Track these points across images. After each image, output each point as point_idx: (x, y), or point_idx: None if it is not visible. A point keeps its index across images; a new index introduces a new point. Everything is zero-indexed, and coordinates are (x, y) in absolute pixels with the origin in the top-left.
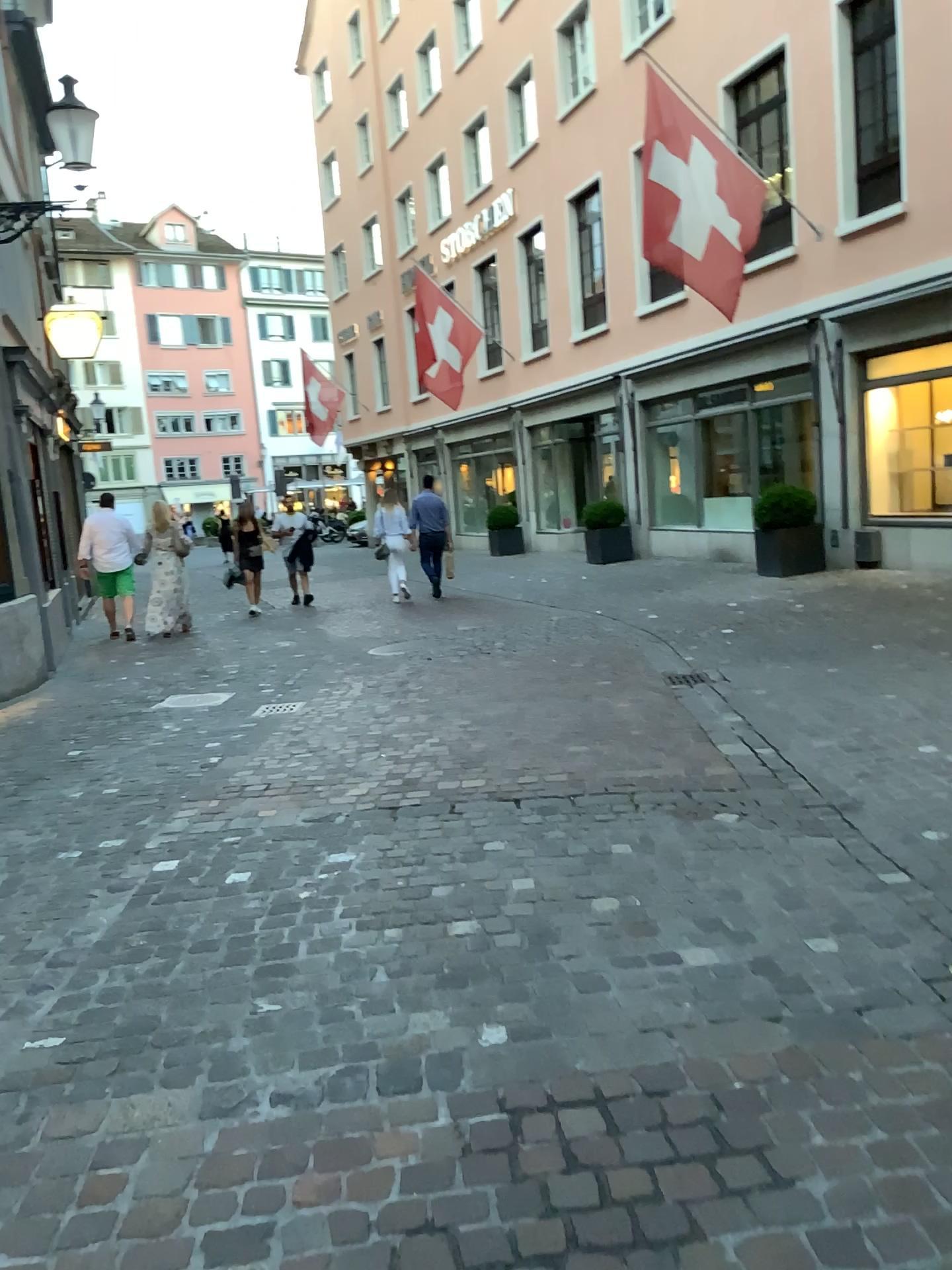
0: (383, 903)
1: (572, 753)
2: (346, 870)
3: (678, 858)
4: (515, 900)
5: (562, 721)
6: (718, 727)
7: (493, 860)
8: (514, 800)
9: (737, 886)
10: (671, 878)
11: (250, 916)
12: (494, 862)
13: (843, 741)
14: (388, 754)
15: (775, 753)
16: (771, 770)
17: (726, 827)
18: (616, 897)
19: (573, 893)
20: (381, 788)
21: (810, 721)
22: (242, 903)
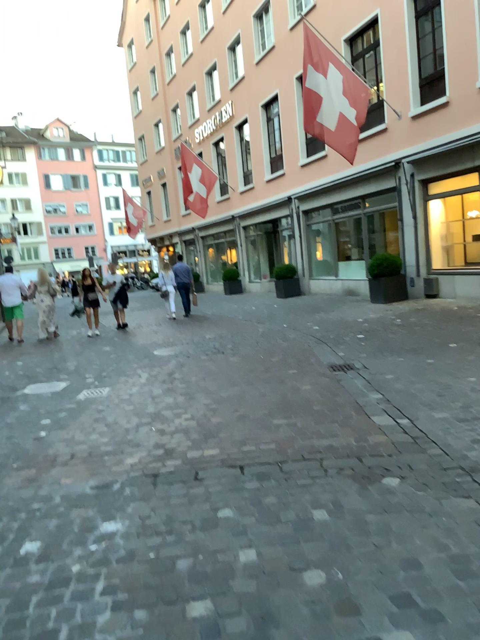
0: (135, 579)
1: (277, 426)
2: (112, 539)
3: (364, 525)
4: (241, 573)
5: (269, 401)
6: (370, 404)
7: (224, 528)
8: (239, 467)
9: (415, 554)
10: (362, 547)
11: (27, 593)
12: (224, 529)
13: (455, 415)
14: (155, 429)
15: (412, 424)
16: (413, 438)
17: (393, 491)
18: (321, 568)
19: (287, 565)
20: (147, 458)
21: (429, 399)
22: (25, 578)
